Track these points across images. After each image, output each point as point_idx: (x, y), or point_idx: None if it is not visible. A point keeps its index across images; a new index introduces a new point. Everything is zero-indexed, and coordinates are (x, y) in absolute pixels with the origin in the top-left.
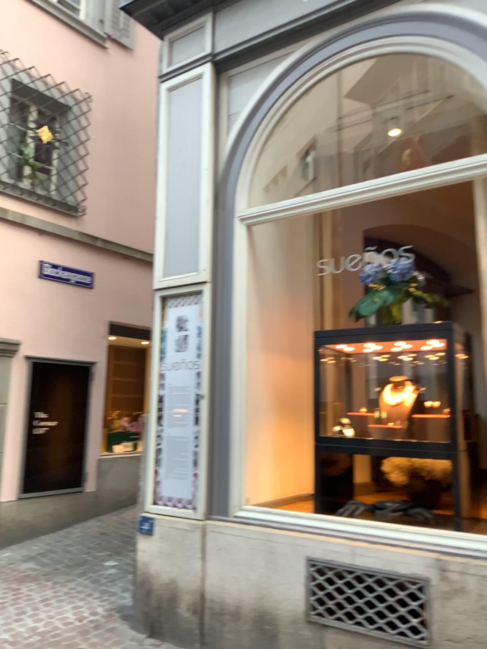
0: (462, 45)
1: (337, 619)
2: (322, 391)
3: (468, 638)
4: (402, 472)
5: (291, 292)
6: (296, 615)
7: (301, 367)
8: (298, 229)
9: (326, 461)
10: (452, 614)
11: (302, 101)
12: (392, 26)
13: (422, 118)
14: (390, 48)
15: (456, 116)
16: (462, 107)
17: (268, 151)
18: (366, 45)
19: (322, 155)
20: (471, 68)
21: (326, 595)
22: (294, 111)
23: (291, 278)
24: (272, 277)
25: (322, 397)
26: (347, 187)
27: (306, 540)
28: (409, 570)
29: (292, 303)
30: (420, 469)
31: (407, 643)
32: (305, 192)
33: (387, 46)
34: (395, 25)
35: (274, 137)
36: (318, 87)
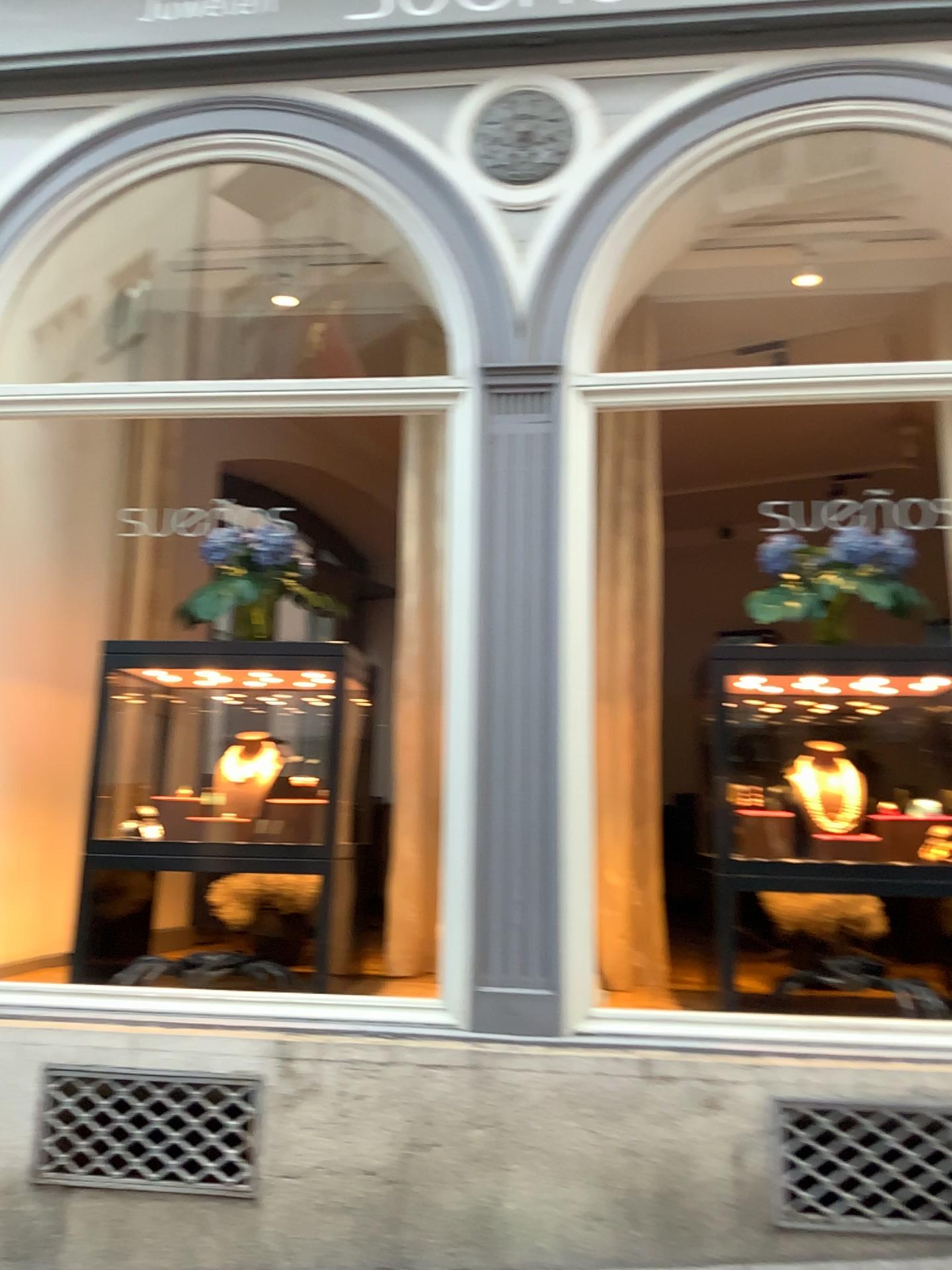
0: (403, 188)
1: (92, 1172)
2: (109, 755)
3: (315, 1167)
4: (244, 905)
5: (65, 561)
6: (13, 1178)
7: (70, 707)
8: (92, 441)
9: (102, 887)
10: (294, 1131)
11: (121, 205)
12: (295, 121)
13: (336, 288)
14: (289, 158)
15: (390, 297)
16: (401, 286)
17: (43, 282)
18: (249, 140)
19: (153, 309)
20: (413, 232)
21: (75, 1131)
22: (105, 219)
23: (69, 534)
24: (28, 529)
25: (106, 768)
26: (191, 385)
27: (47, 1033)
28: (231, 1066)
29: (65, 584)
30: (276, 897)
31: (216, 1193)
32: (112, 374)
33: (285, 152)
34: (301, 121)
35: (58, 258)
36: (156, 188)
